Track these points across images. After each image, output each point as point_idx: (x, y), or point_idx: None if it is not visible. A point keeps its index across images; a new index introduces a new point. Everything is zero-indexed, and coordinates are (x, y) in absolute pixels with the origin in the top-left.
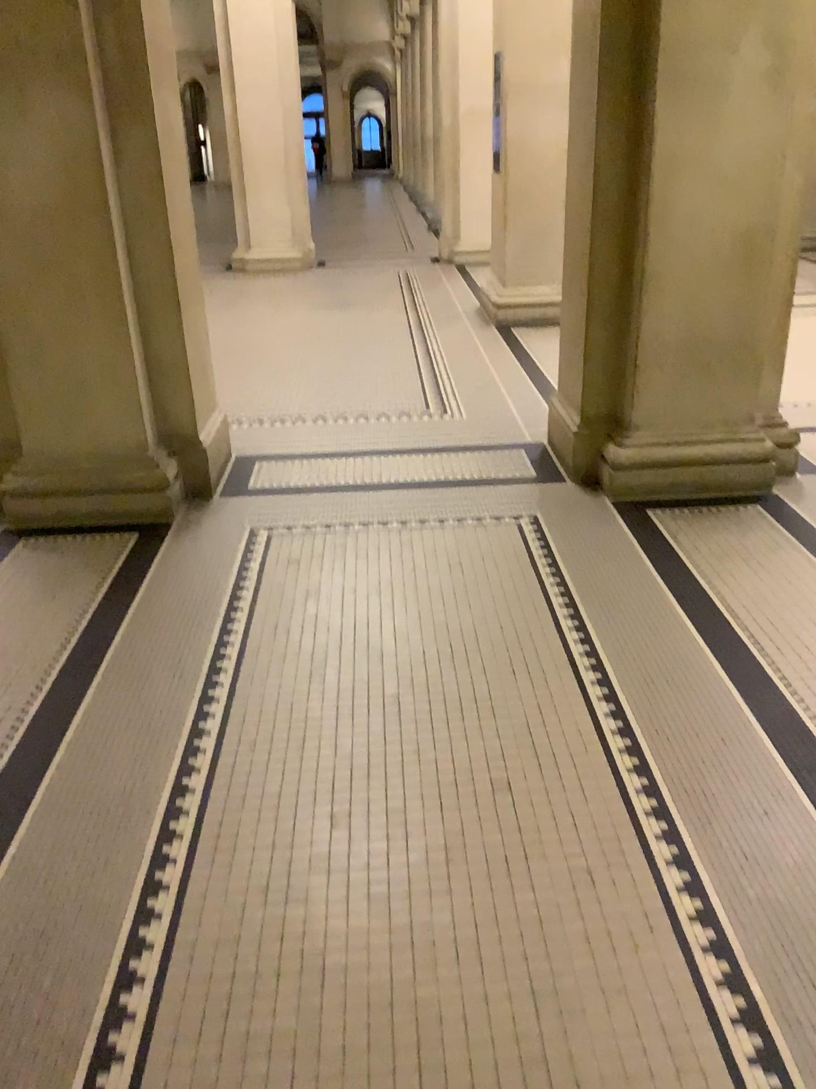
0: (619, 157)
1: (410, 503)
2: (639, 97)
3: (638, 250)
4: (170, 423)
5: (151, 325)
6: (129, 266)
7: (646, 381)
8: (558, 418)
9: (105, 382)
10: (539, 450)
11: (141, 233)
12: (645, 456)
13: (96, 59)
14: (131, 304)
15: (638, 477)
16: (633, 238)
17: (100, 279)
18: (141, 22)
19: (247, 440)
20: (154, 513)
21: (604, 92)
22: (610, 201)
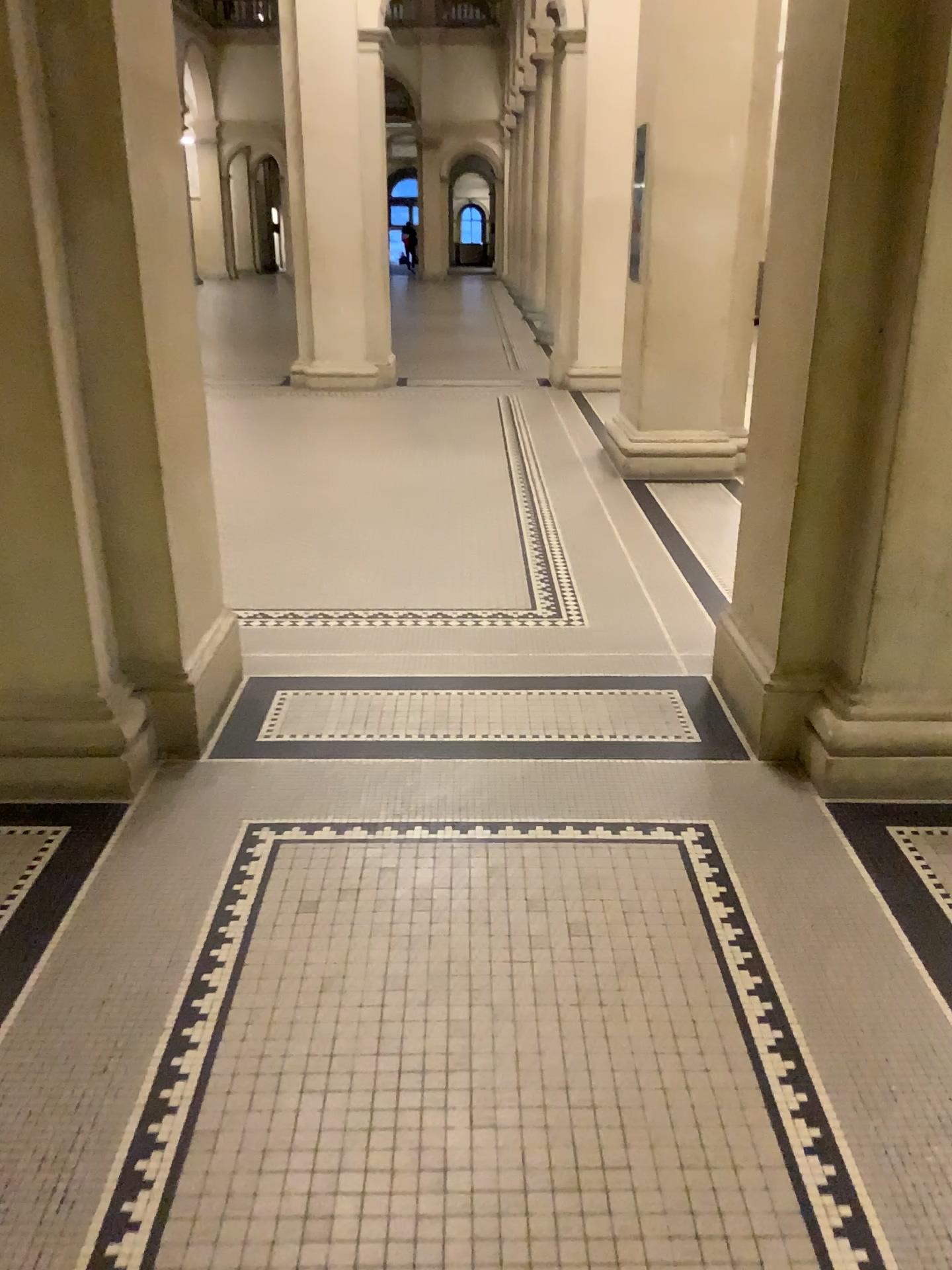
0: (858, 274)
1: (503, 786)
2: (897, 183)
3: (880, 419)
4: (138, 646)
5: (114, 500)
6: (81, 411)
7: (884, 619)
8: (729, 648)
9: (37, 586)
10: (698, 691)
11: (104, 362)
12: (878, 735)
13: (36, 90)
14: (81, 470)
15: (863, 766)
16: (873, 400)
17: (32, 431)
18: (114, 36)
19: (268, 655)
20: (103, 789)
21: (839, 173)
22: (838, 341)
